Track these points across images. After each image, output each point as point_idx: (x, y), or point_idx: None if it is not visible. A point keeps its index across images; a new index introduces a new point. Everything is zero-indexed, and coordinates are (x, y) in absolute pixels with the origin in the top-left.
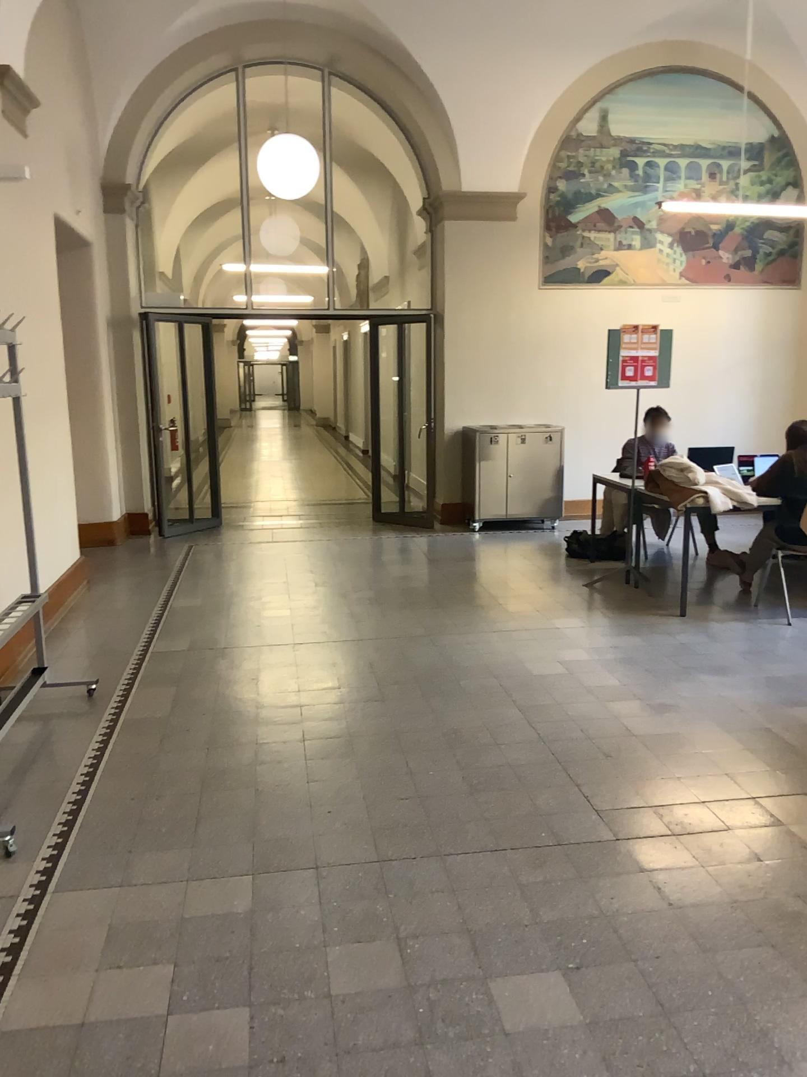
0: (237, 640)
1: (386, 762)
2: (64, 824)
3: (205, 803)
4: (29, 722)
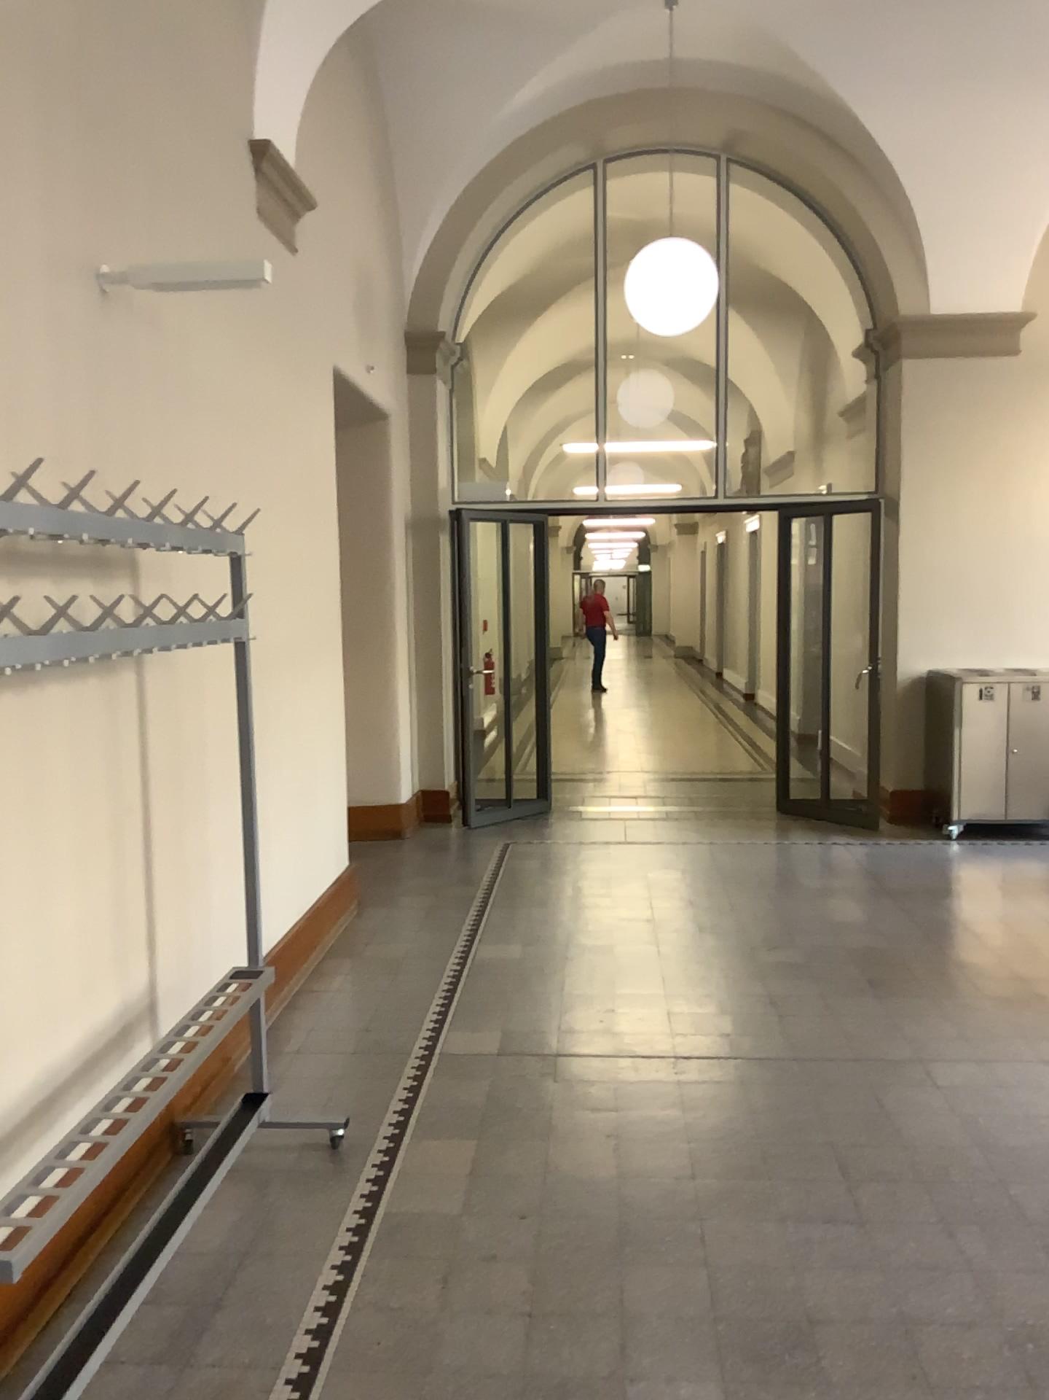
0: (582, 1045)
1: None
2: None
3: None
4: (226, 1206)
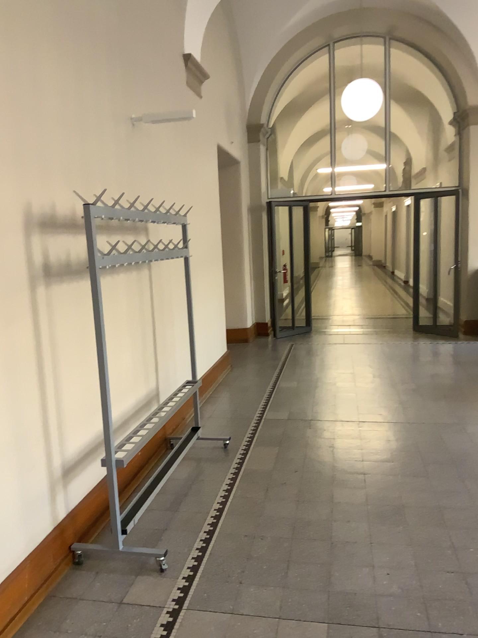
0: (321, 416)
1: (432, 533)
2: (198, 552)
3: (295, 549)
4: (186, 465)
